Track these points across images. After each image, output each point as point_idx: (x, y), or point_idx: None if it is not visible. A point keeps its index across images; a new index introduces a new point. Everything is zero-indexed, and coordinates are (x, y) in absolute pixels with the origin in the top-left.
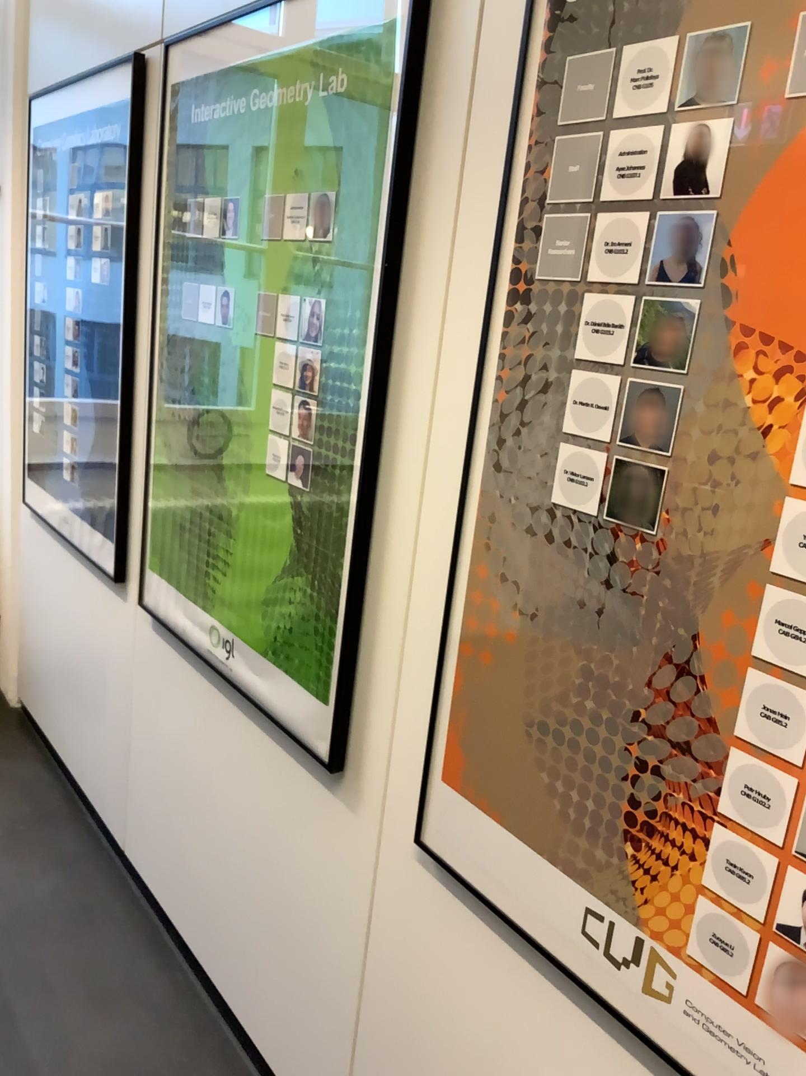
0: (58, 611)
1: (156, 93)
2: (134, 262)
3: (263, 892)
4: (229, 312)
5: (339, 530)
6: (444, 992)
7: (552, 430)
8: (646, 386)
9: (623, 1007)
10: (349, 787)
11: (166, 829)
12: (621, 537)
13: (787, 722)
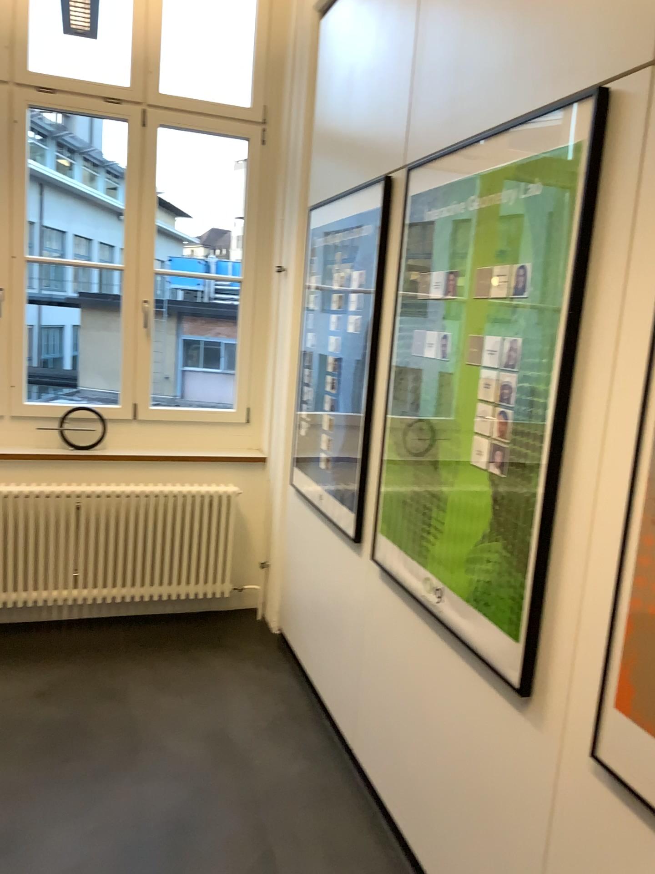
0: (311, 561)
1: (399, 197)
2: (379, 313)
3: (460, 789)
4: (447, 347)
5: (528, 508)
6: None
7: None
8: None
9: None
10: (532, 709)
11: (385, 732)
12: None
13: None
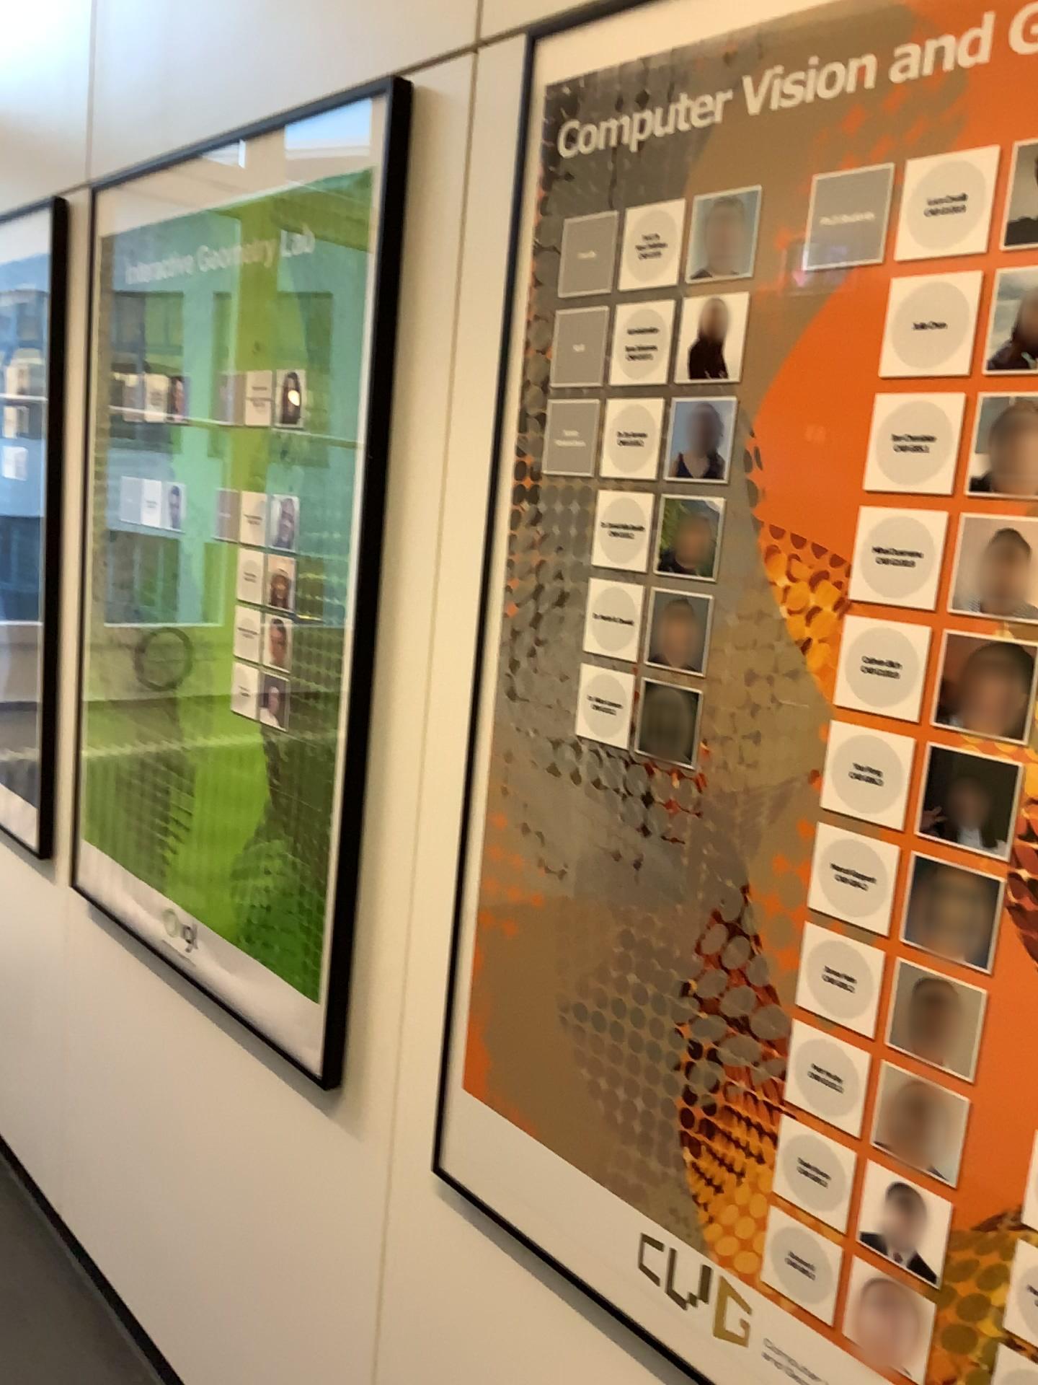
0: None
1: (82, 239)
2: (59, 446)
3: (247, 1251)
4: (180, 508)
5: (325, 776)
6: (479, 1363)
7: (571, 647)
8: (674, 593)
9: (693, 1360)
10: (350, 1103)
11: (119, 1177)
12: (657, 774)
13: (855, 987)
